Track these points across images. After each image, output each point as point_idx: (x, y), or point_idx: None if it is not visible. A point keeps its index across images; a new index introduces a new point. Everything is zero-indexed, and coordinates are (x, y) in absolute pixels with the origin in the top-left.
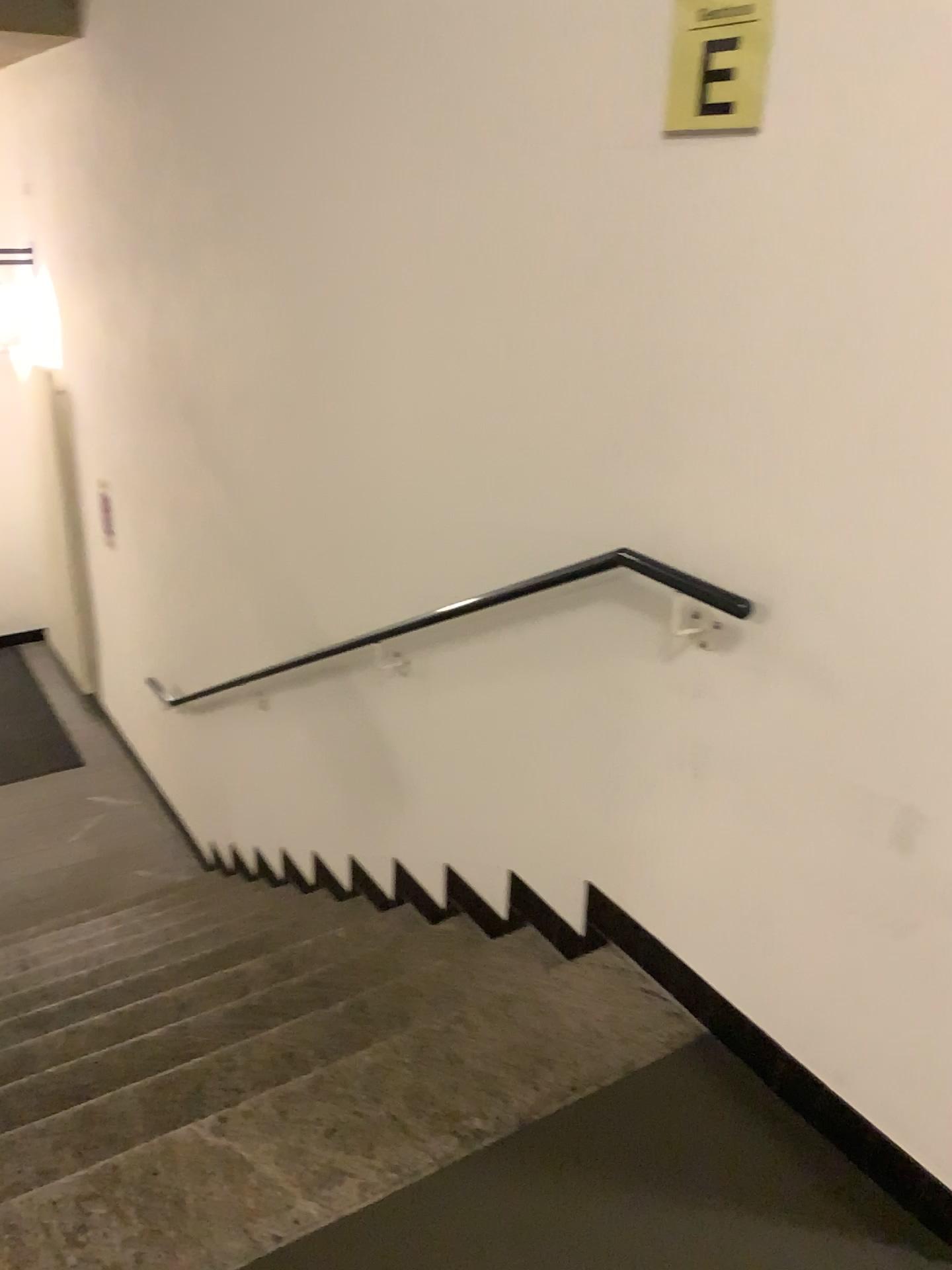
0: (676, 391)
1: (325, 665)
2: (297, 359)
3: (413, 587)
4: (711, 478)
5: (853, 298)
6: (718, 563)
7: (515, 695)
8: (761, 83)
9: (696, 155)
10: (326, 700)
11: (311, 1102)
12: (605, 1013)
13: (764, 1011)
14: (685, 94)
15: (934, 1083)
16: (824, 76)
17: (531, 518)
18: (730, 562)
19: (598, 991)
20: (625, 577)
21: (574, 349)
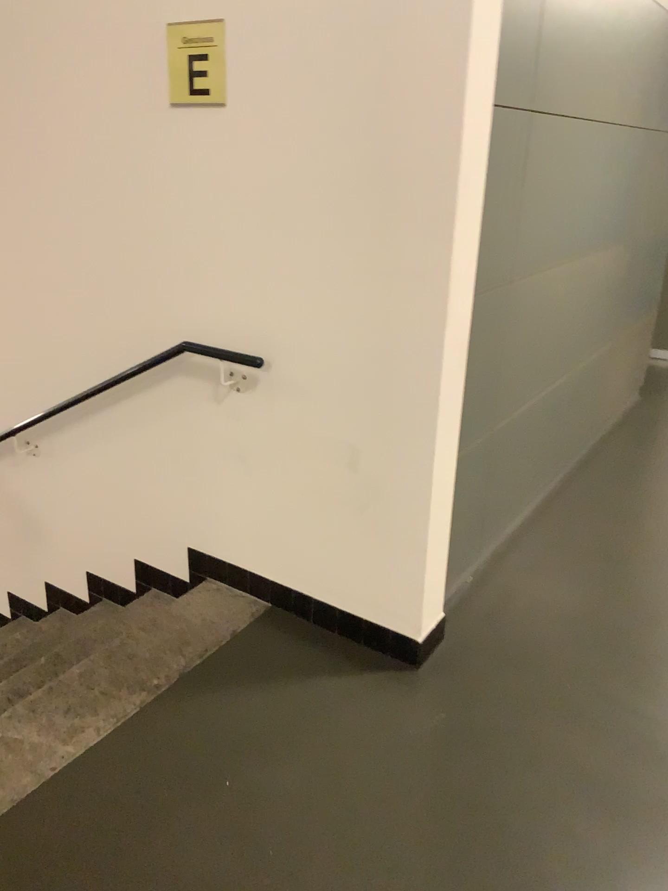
0: (200, 249)
1: None
2: None
3: (35, 396)
4: (227, 296)
5: (289, 192)
6: (238, 342)
7: (122, 448)
8: (224, 80)
9: (192, 117)
10: None
11: (50, 700)
12: (213, 612)
13: (300, 582)
14: (181, 84)
15: (387, 583)
16: (257, 78)
17: (117, 336)
18: (245, 340)
19: (206, 604)
20: (184, 361)
21: (131, 231)
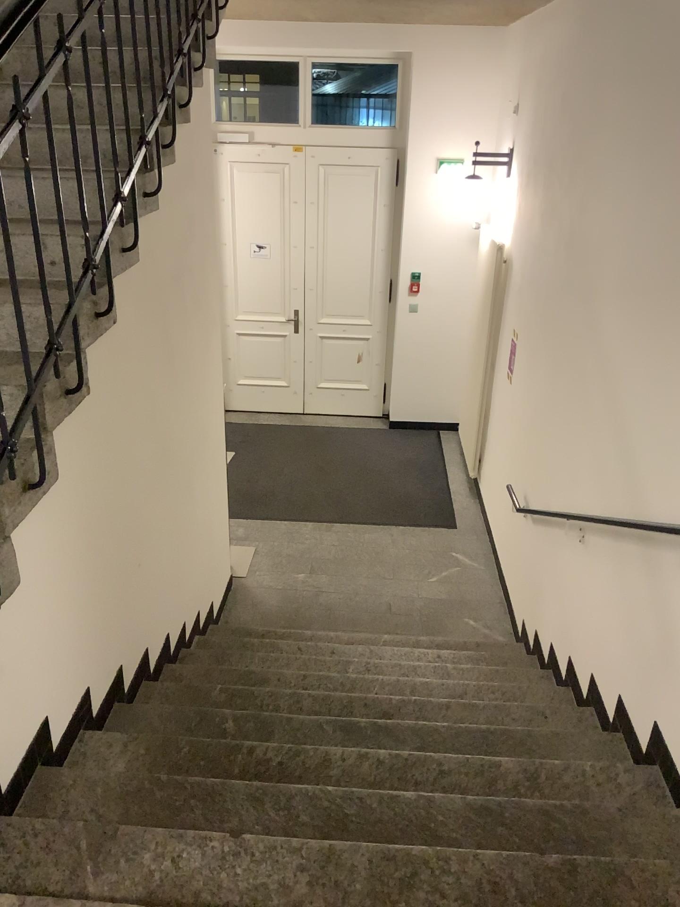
0: None
1: (638, 531)
2: None
3: None
4: None
5: None
6: None
7: None
8: None
9: None
10: (632, 559)
11: None
12: None
13: None
14: None
15: None
16: None
17: None
18: None
19: None
20: None
21: None
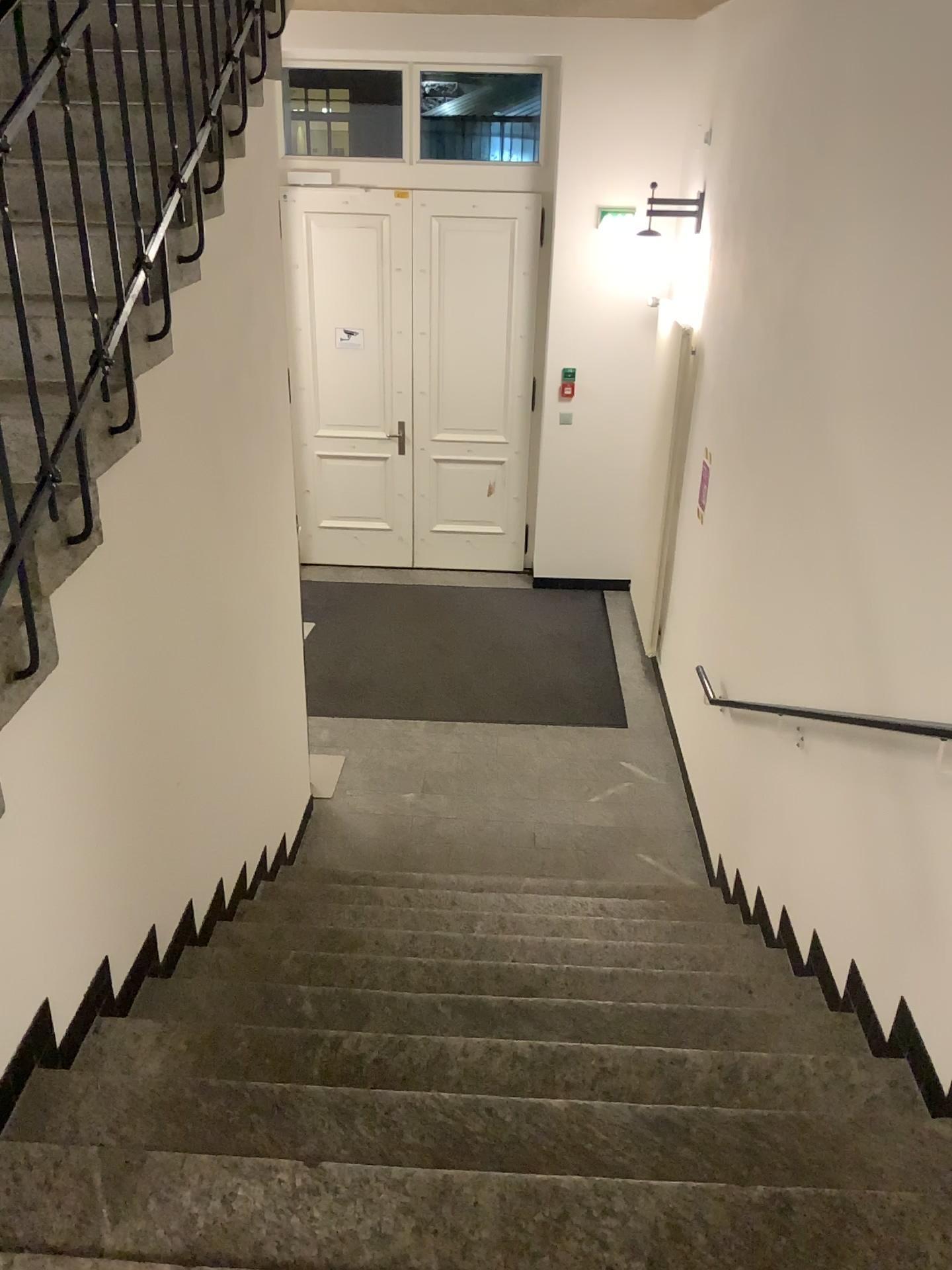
0: None
1: (878, 731)
2: (937, 355)
3: None
4: None
5: None
6: None
7: None
8: None
9: None
10: (870, 771)
11: None
12: None
13: None
14: None
15: None
16: None
17: None
18: None
19: None
20: None
21: None
